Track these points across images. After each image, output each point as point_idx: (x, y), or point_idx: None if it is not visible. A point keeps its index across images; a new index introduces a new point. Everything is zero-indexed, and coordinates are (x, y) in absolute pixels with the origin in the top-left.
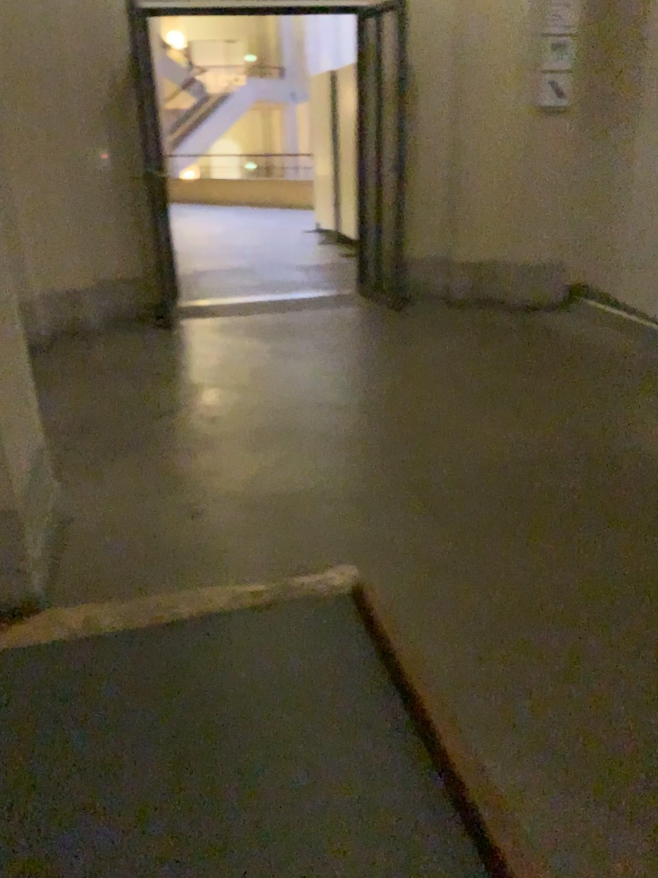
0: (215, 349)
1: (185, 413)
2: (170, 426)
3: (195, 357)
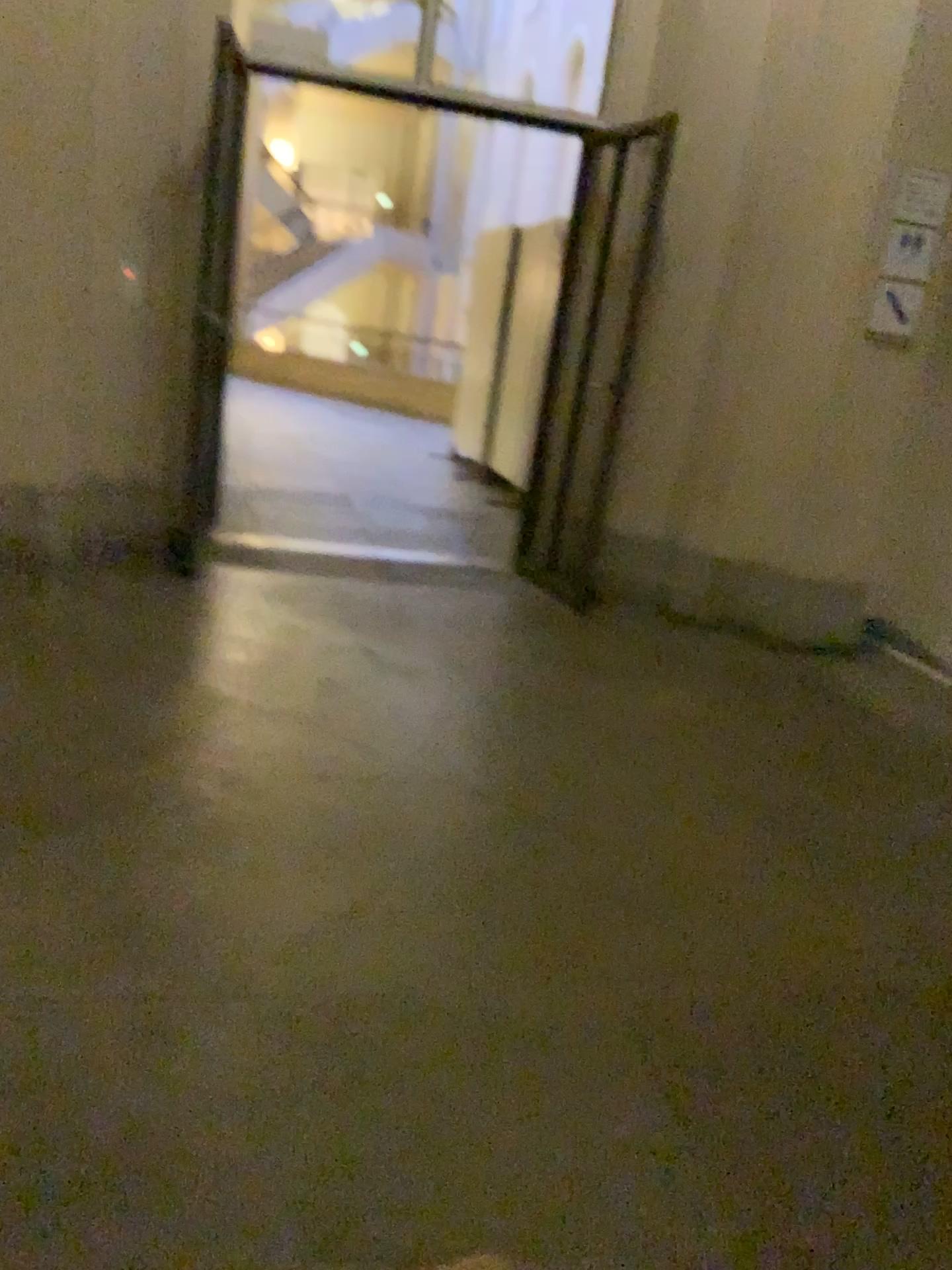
0: (256, 630)
1: (176, 755)
2: (140, 781)
3: (219, 639)
